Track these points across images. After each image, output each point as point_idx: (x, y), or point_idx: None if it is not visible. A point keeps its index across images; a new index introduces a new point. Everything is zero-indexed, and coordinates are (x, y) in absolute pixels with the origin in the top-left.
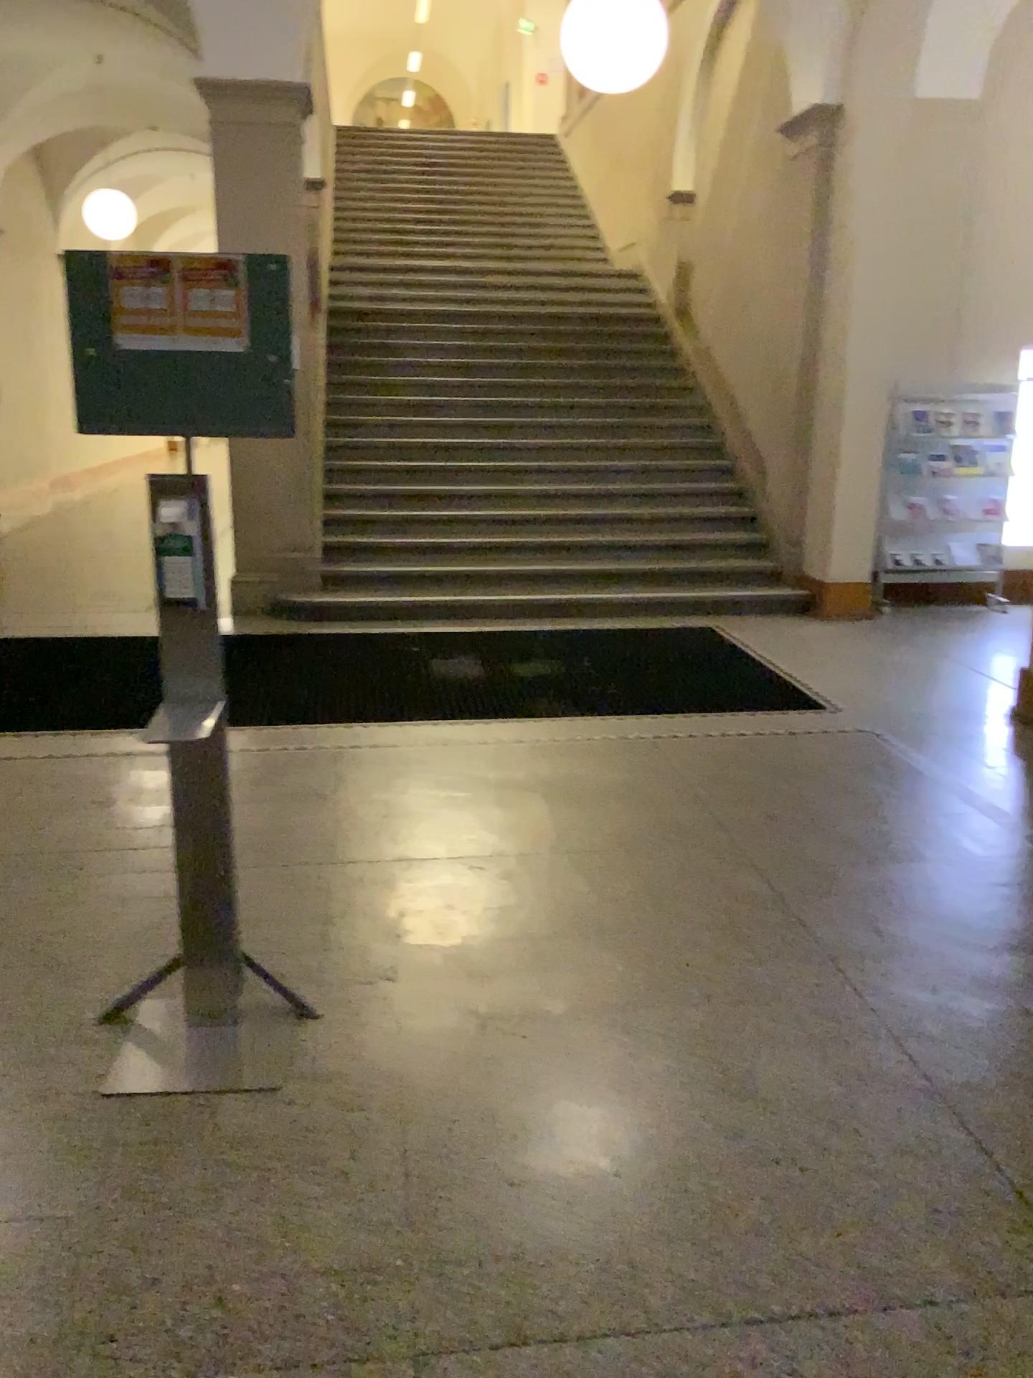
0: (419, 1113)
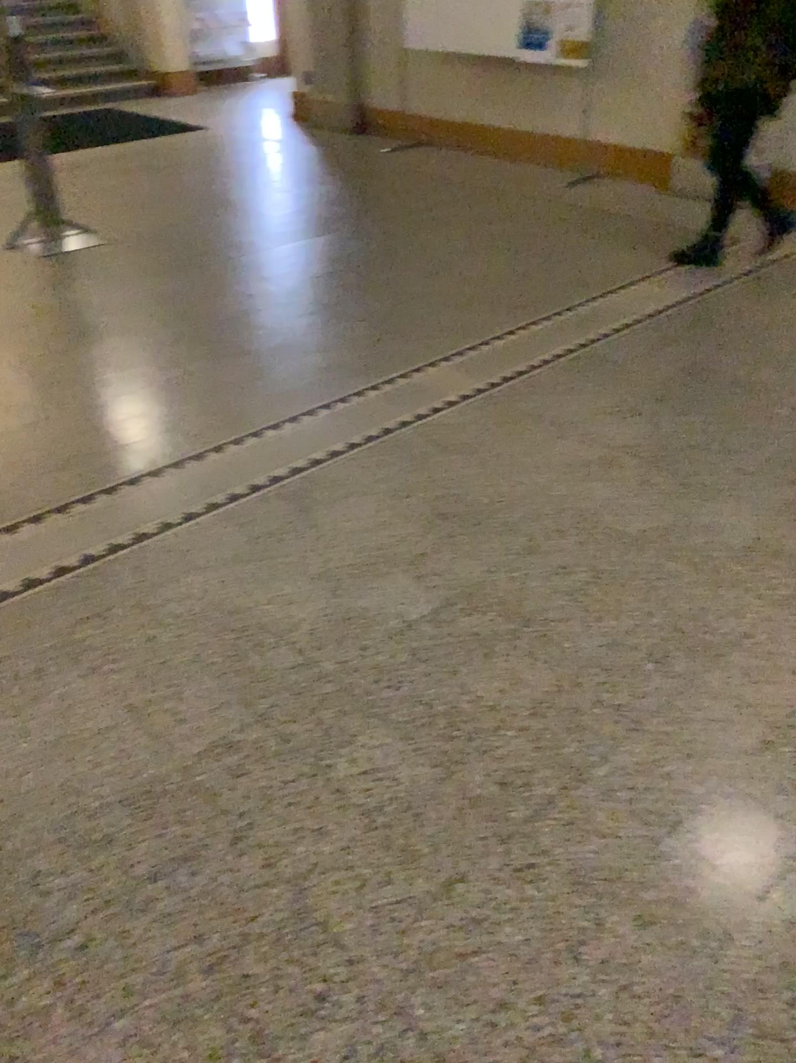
0: (168, 237)
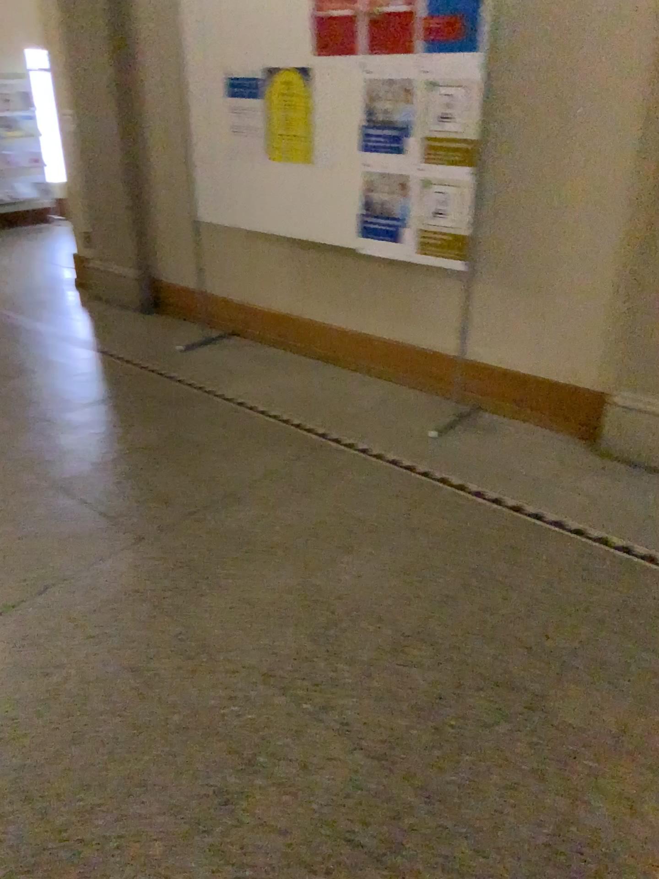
0: None
